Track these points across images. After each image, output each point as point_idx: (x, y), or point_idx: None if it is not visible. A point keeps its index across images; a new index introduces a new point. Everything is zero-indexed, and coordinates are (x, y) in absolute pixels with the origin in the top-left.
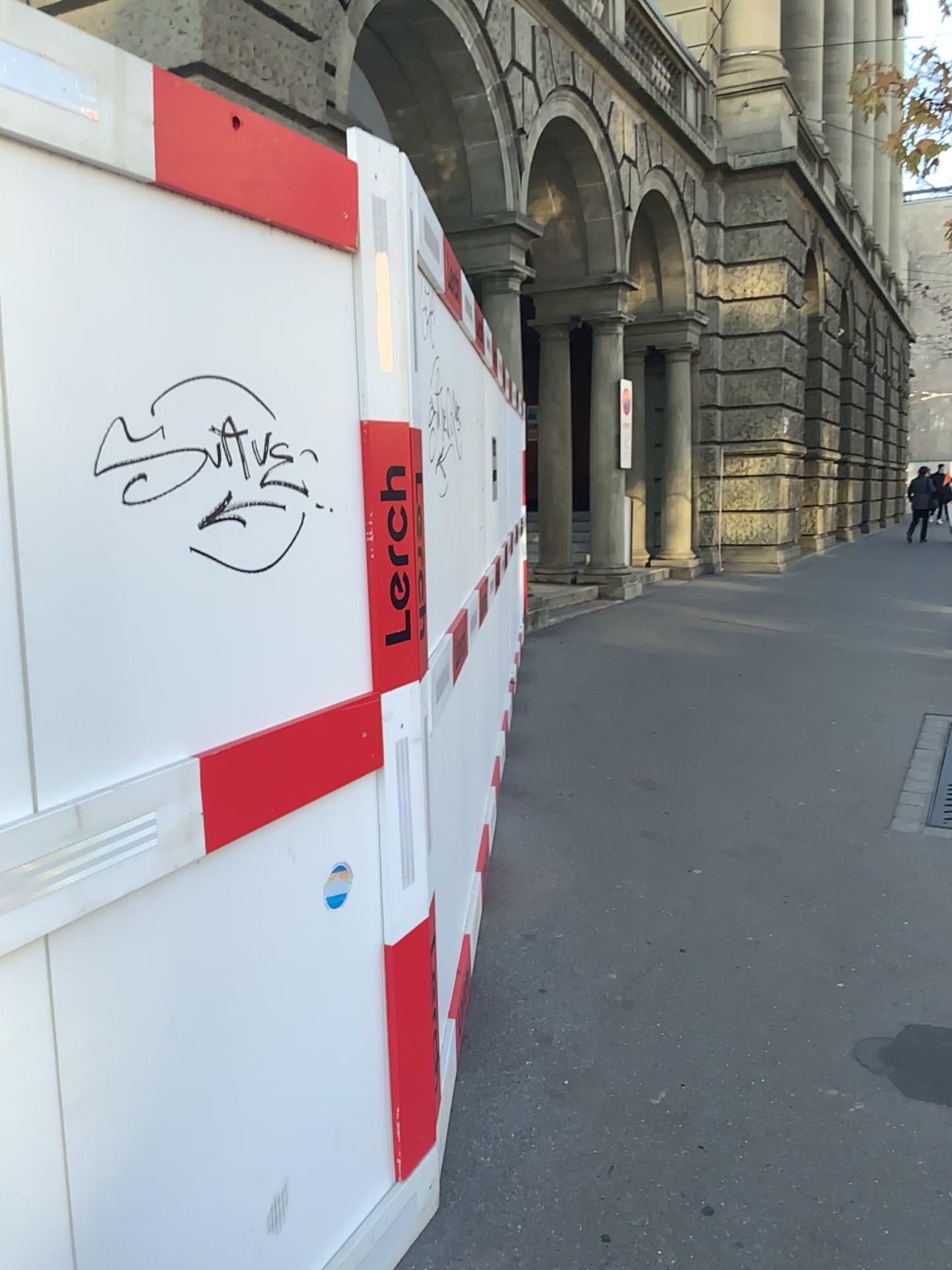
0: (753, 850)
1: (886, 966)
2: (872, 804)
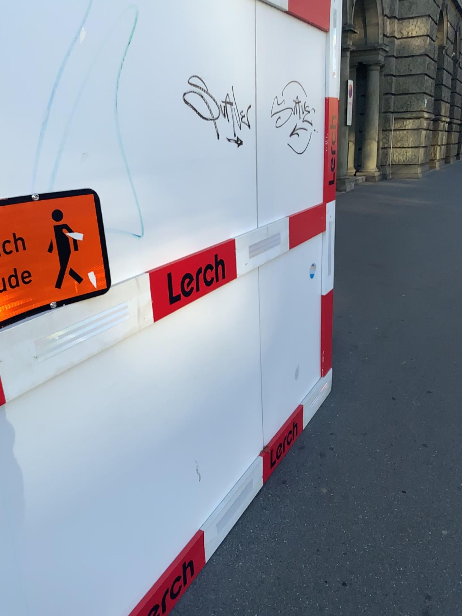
0: (427, 284)
1: None
2: None
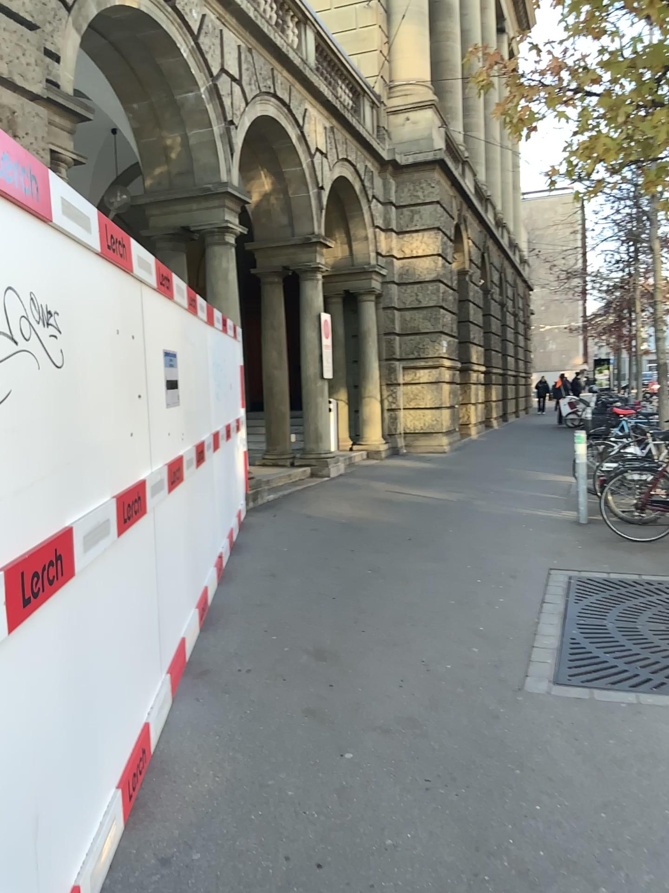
0: (403, 723)
1: (521, 869)
2: (509, 664)
